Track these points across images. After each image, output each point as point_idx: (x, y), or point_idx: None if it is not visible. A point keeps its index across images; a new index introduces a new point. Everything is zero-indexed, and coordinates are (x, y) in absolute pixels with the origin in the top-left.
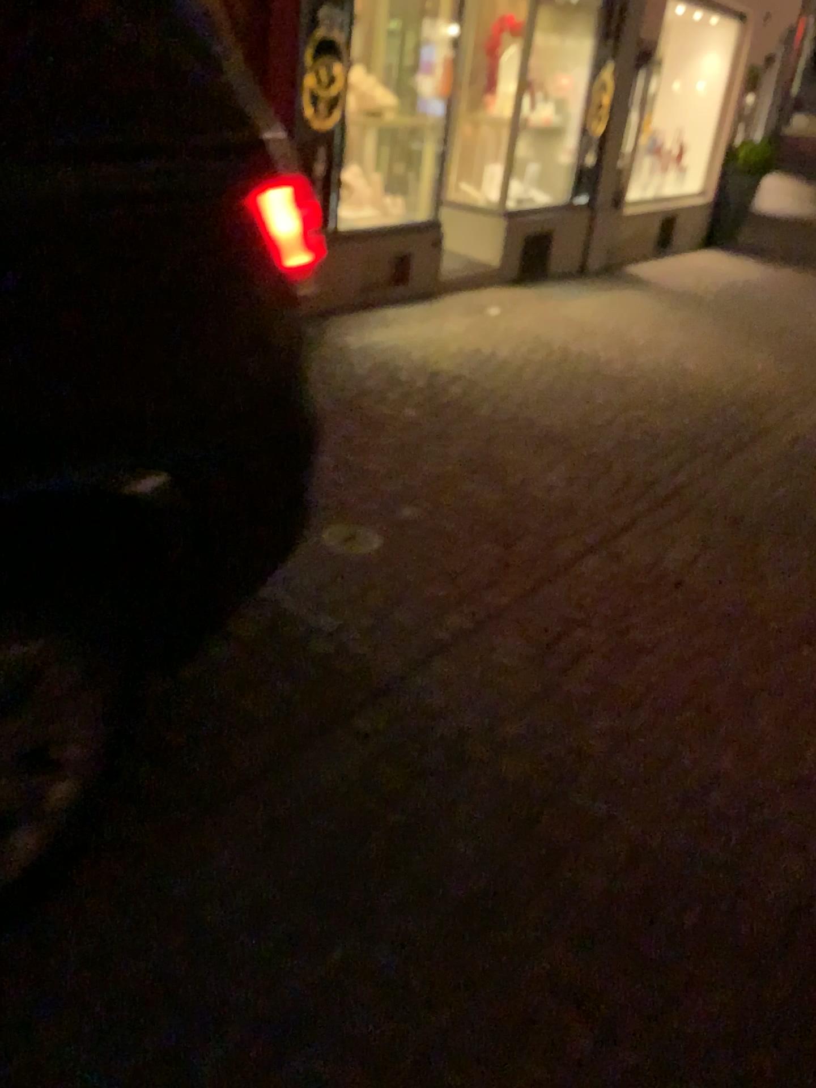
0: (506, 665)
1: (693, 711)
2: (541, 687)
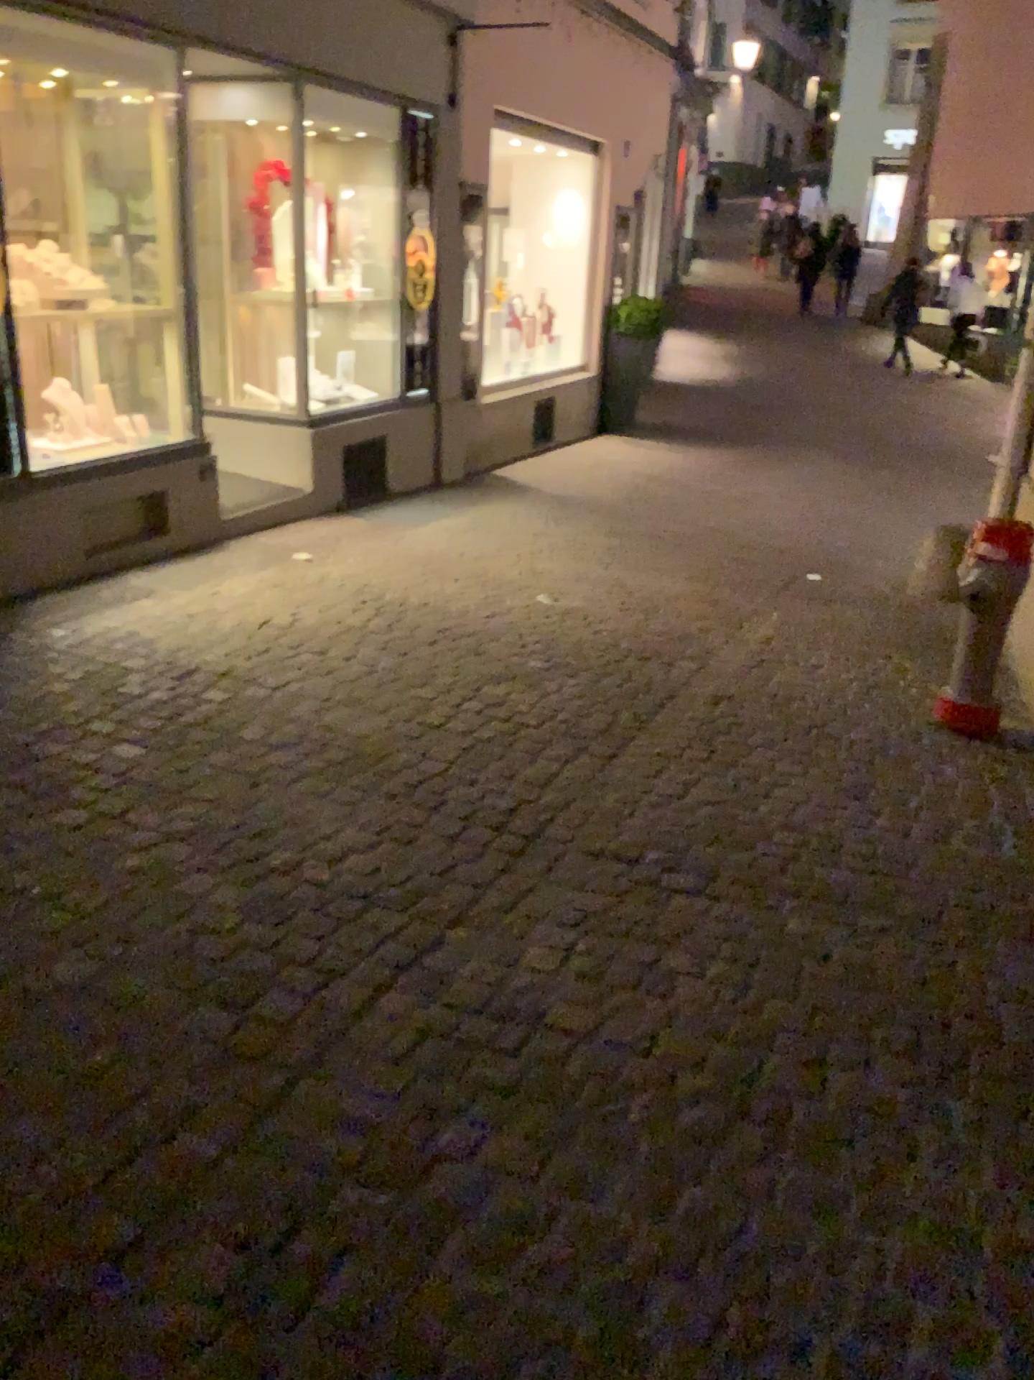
0: (195, 1325)
1: (559, 1370)
2: (257, 1376)
